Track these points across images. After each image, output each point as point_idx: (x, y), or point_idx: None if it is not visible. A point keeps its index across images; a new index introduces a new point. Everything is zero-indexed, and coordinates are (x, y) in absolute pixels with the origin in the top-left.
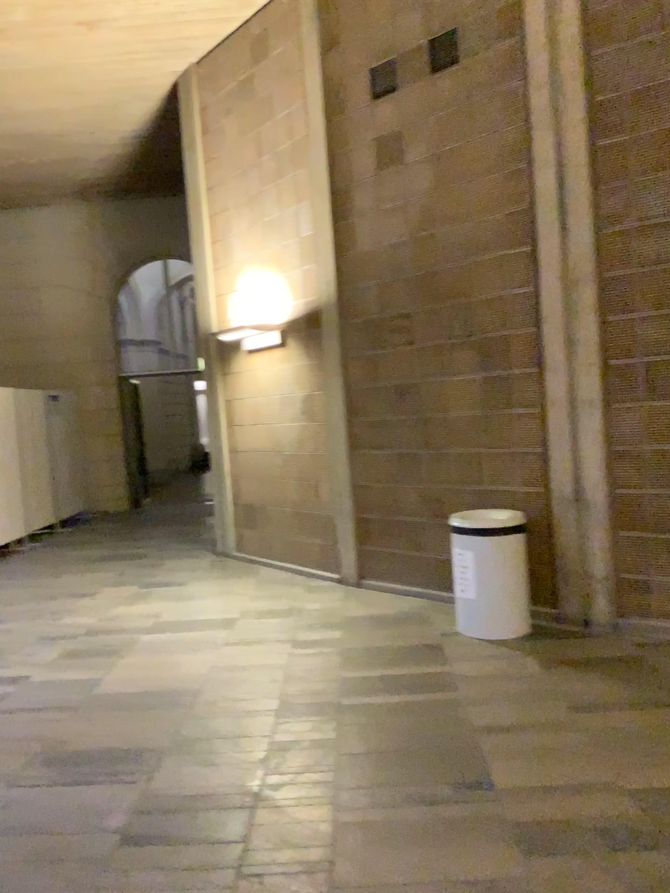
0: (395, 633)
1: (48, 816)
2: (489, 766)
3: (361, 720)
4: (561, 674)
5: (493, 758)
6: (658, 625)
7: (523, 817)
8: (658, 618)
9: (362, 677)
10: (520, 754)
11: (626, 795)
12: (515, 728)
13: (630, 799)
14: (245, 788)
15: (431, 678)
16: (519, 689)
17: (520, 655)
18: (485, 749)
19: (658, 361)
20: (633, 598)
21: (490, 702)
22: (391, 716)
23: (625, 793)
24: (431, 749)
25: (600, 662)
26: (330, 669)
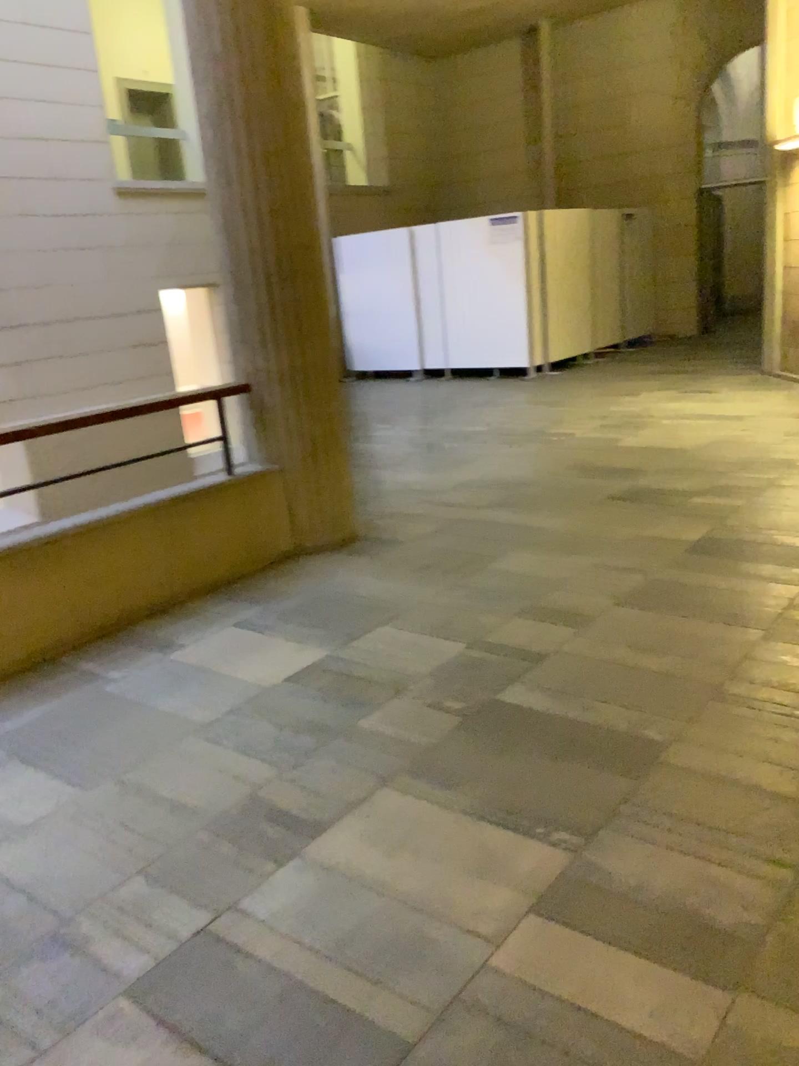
0: None
1: (572, 482)
2: None
3: None
4: None
5: None
6: None
7: None
8: None
9: None
10: None
11: None
12: None
13: None
14: (693, 486)
15: None
16: None
17: None
18: None
19: None
20: None
21: None
22: None
23: None
24: None
25: None
26: None
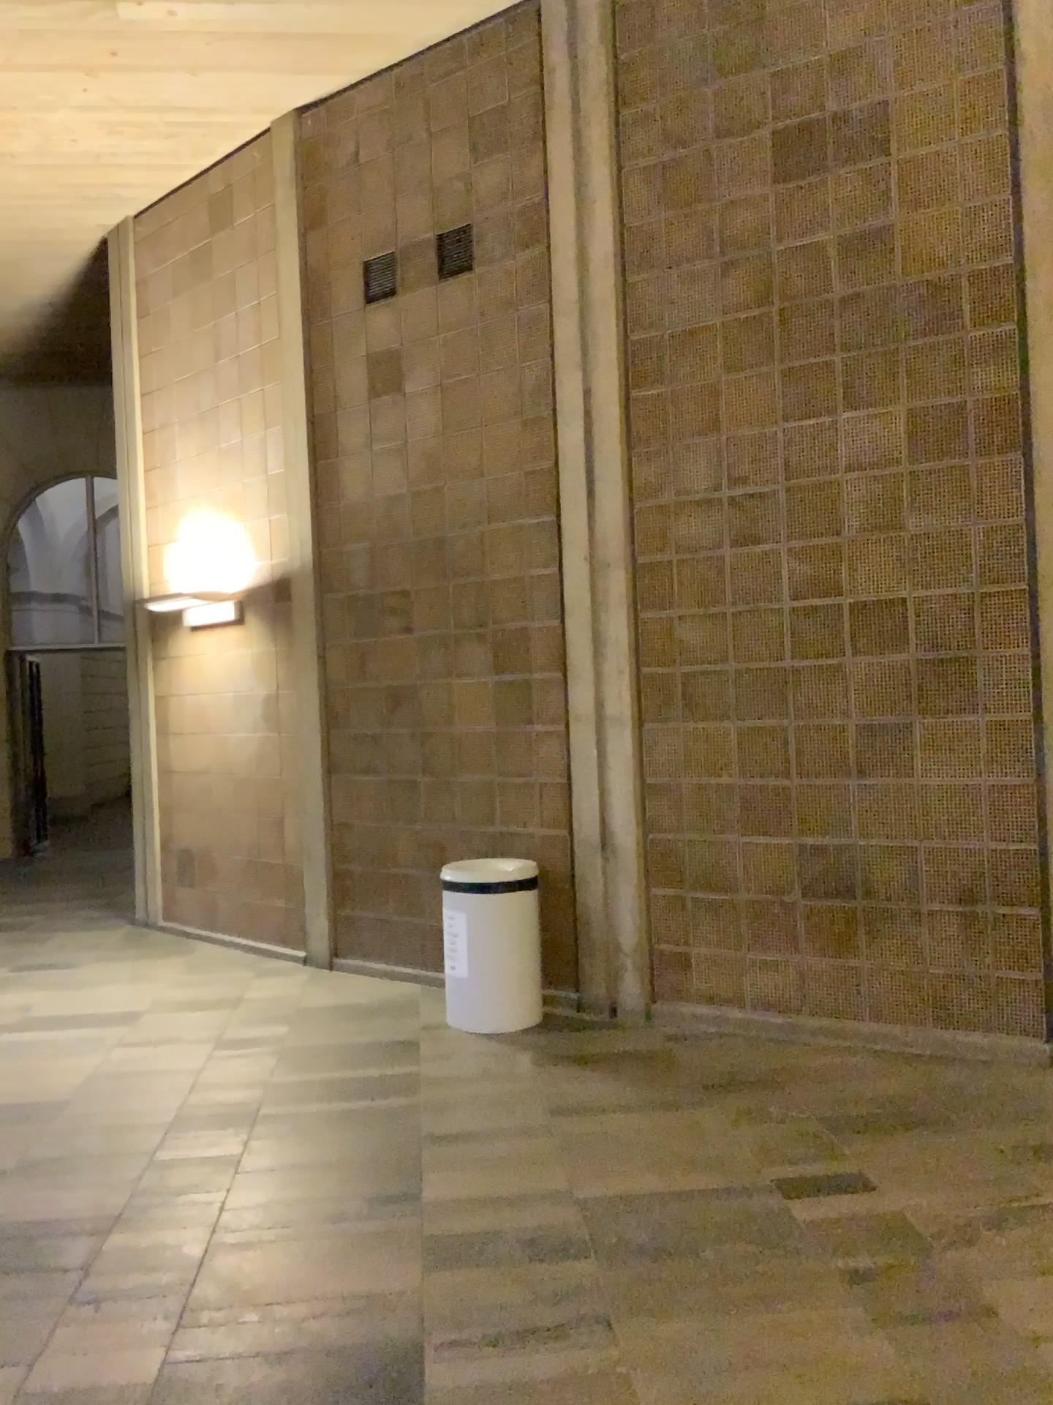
0: (360, 1027)
1: None
2: (422, 1178)
3: (279, 1131)
4: (556, 1074)
5: (431, 1168)
6: (698, 1013)
7: (442, 1229)
8: (698, 1004)
9: (297, 1081)
10: (465, 1163)
11: (572, 1202)
12: (472, 1135)
13: (576, 1206)
14: (104, 1211)
15: (388, 1081)
16: (496, 1092)
17: (514, 1052)
18: (425, 1159)
19: (700, 671)
20: (670, 978)
21: (453, 1108)
22: (320, 1125)
23: (573, 1201)
24: (359, 1162)
25: (612, 1059)
26: (257, 1073)
